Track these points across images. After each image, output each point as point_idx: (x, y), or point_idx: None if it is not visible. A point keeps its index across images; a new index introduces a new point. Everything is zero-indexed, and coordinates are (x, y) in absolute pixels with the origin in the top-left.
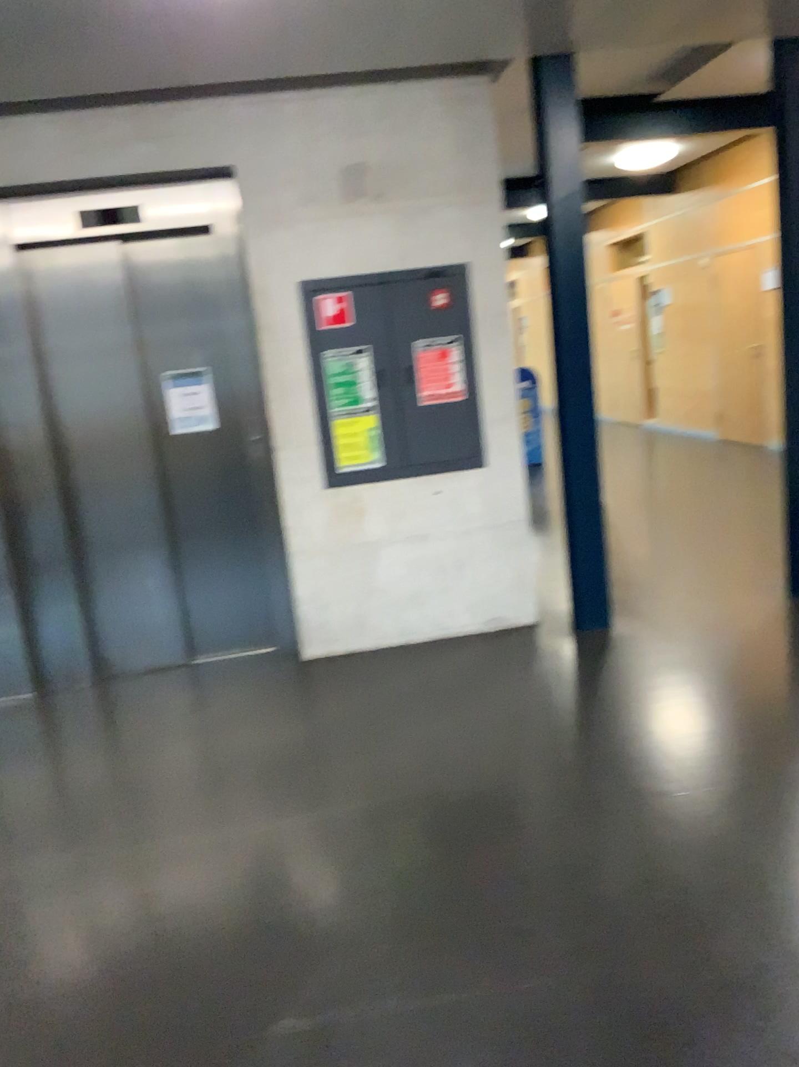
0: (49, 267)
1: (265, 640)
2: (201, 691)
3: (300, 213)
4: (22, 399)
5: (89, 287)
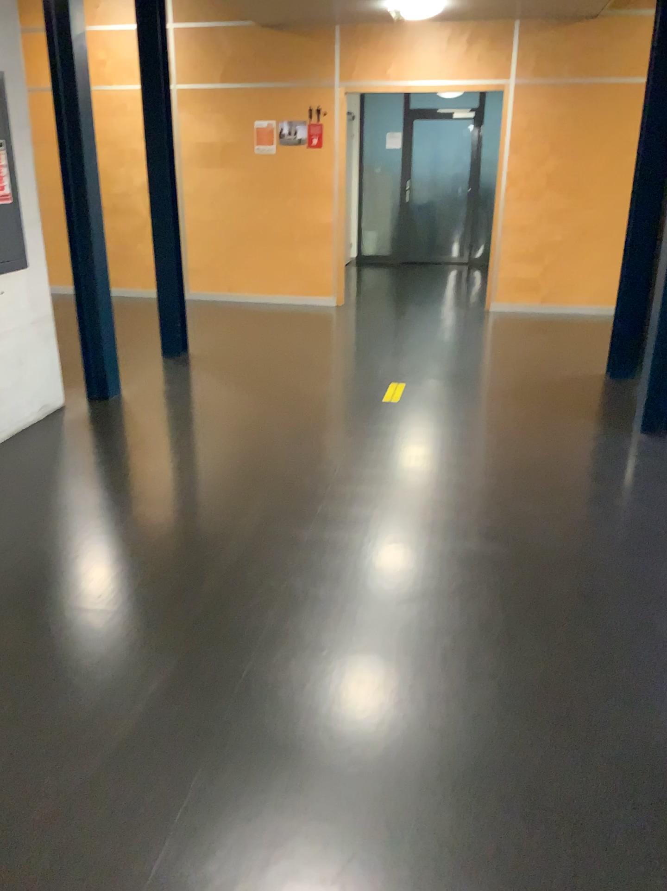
0: None
1: None
2: None
3: None
4: None
5: None
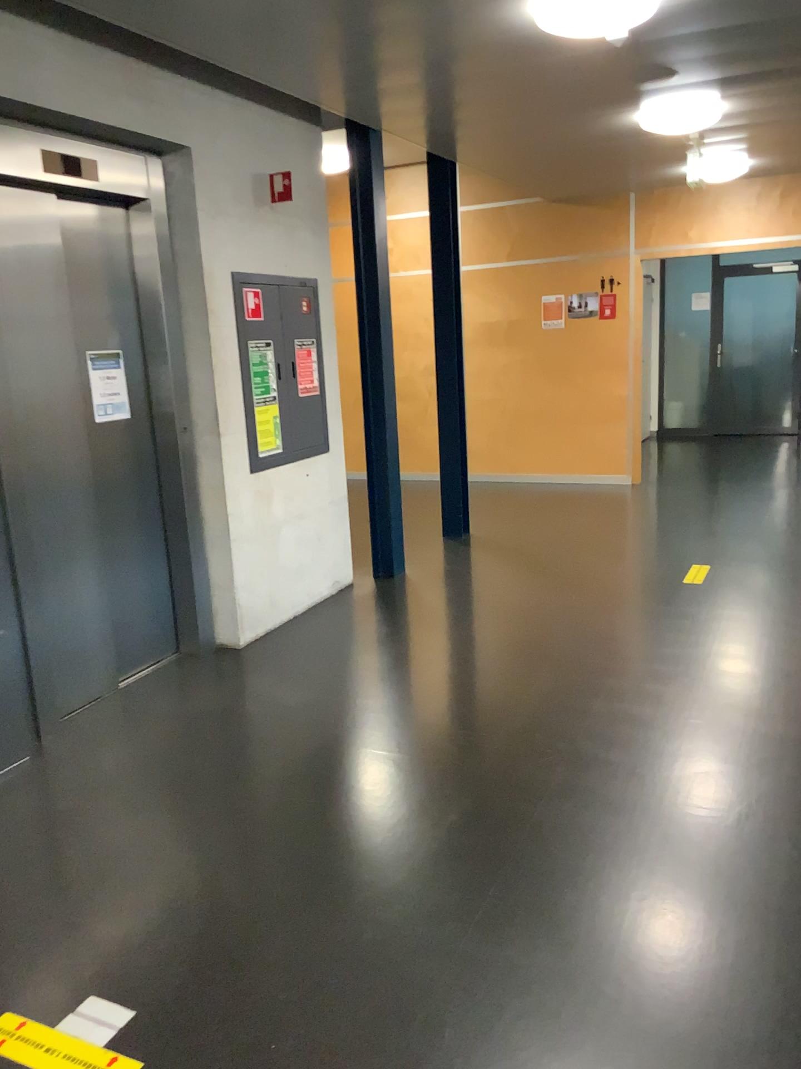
0: (3, 208)
1: (171, 647)
2: (221, 690)
3: (231, 207)
4: None
5: (38, 241)
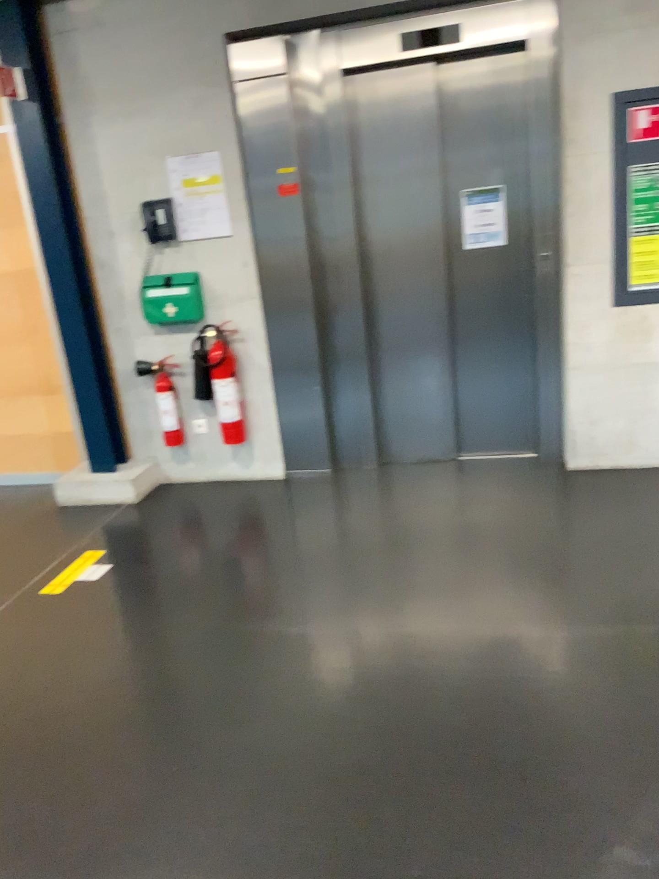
0: (368, 90)
1: (530, 445)
2: (475, 487)
3: (621, 18)
4: (337, 215)
5: (402, 108)
